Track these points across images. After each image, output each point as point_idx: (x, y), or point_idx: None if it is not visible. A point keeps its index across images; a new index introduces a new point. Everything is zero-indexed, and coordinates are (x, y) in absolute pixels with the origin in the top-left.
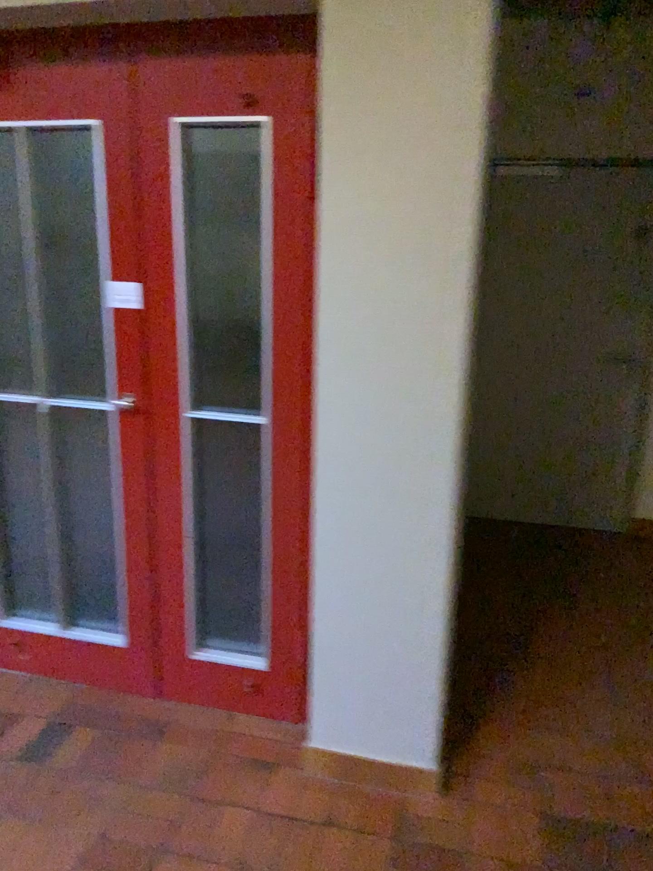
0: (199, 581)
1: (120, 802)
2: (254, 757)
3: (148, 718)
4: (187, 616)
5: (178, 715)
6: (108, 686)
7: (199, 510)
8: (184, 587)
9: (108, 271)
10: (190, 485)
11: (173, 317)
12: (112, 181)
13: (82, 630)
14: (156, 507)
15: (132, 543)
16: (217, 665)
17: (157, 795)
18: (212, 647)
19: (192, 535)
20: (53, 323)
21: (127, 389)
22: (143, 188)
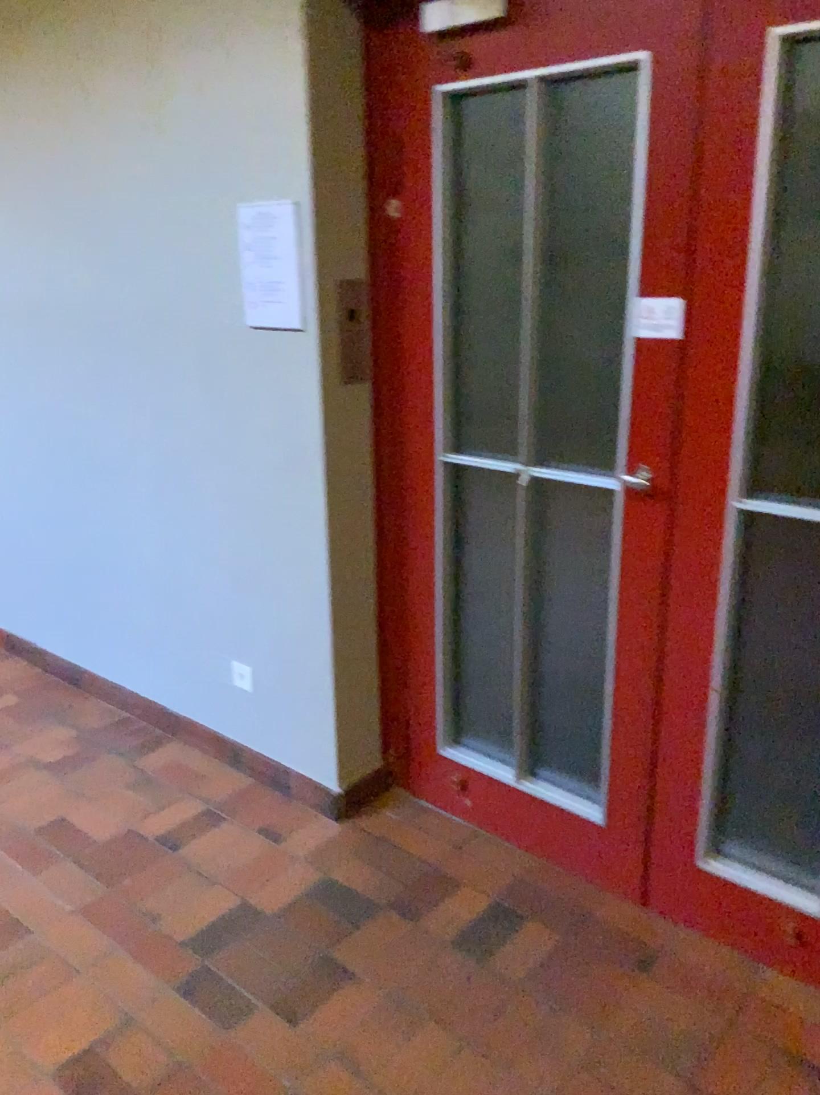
0: (726, 758)
1: (586, 1059)
2: (796, 1055)
3: (630, 938)
4: (701, 806)
5: (674, 946)
6: (575, 872)
7: (740, 653)
8: (703, 763)
9: (636, 284)
10: (729, 614)
11: (731, 353)
12: (657, 144)
13: (548, 789)
14: (672, 639)
15: (630, 684)
16: (741, 889)
17: (640, 1067)
18: (734, 858)
19: (723, 689)
20: (538, 365)
21: (647, 460)
22: (705, 151)
